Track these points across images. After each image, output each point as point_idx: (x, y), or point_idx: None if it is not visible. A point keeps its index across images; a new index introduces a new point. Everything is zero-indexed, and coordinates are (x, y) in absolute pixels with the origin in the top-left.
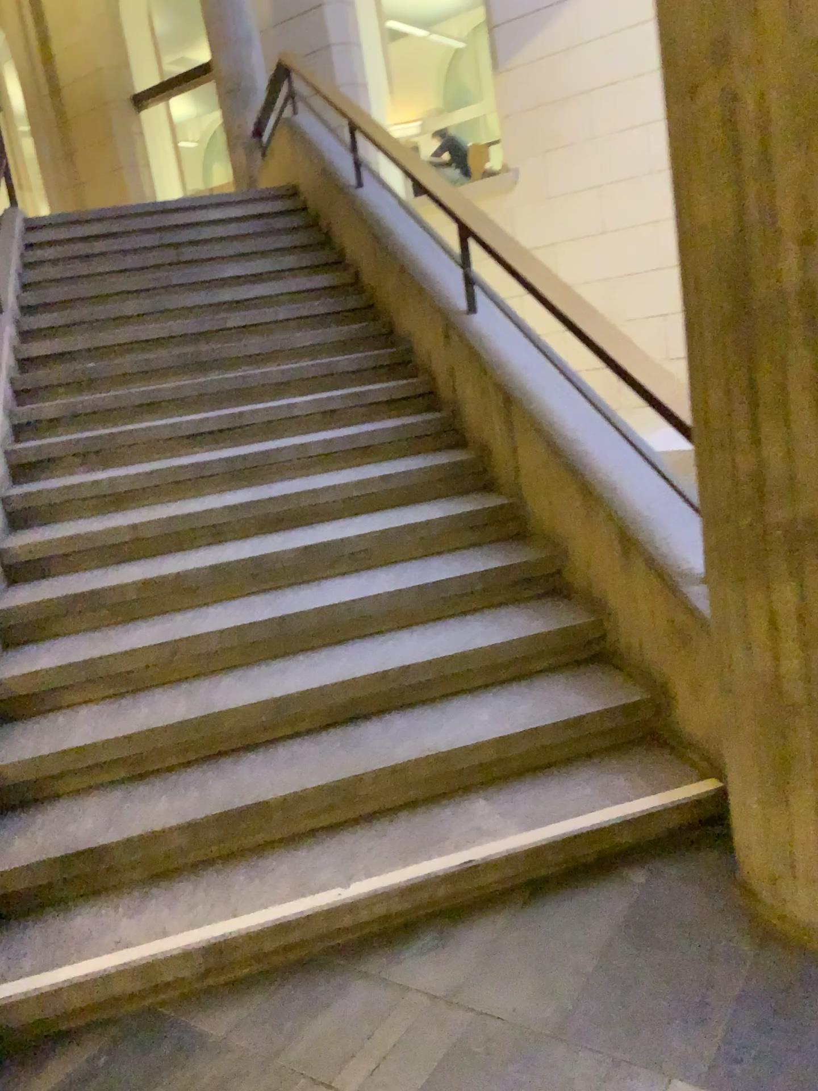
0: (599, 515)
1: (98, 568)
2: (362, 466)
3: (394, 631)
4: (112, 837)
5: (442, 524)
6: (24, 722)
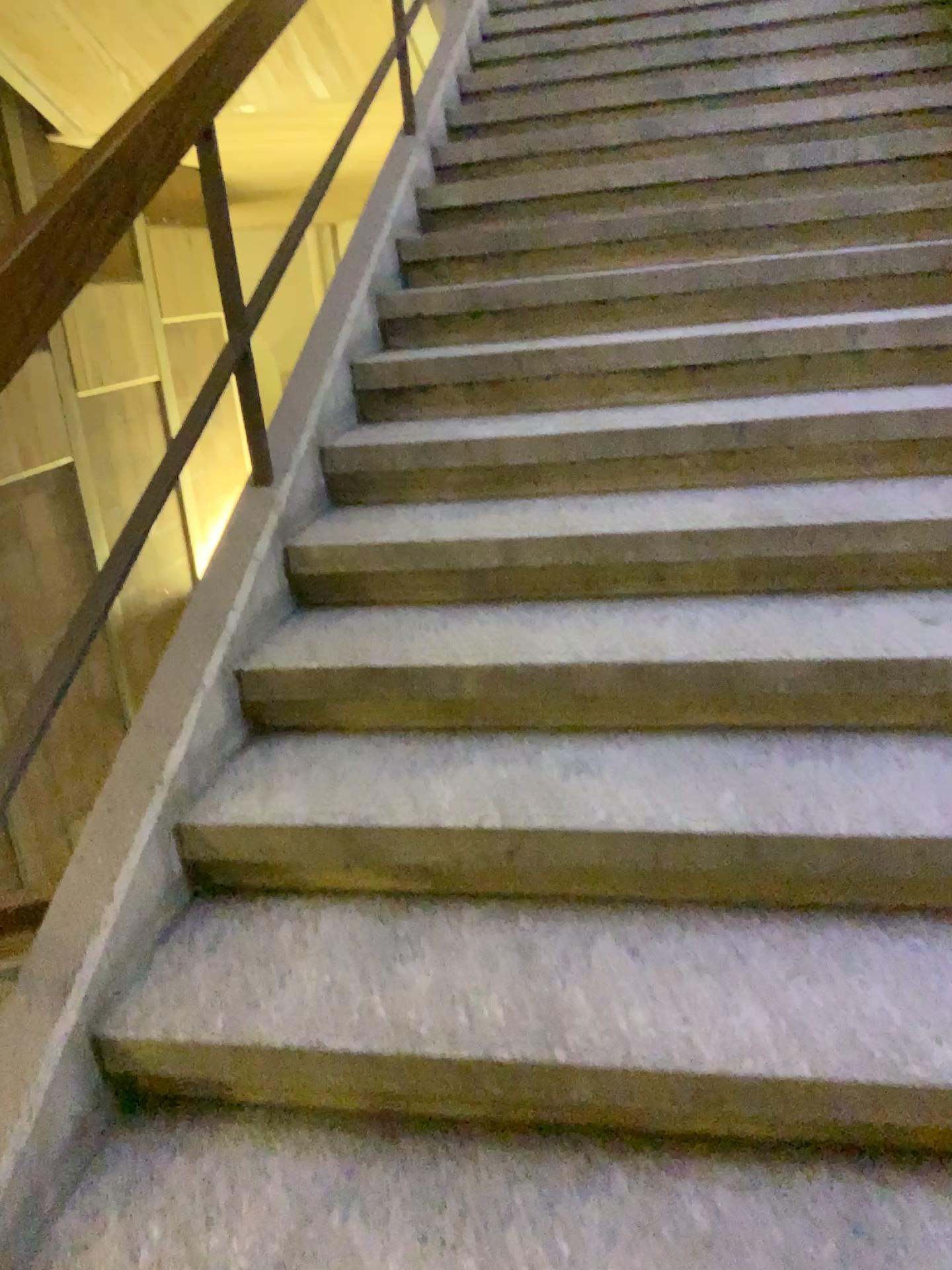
0: None
1: (434, 612)
2: None
3: None
4: None
5: None
6: (227, 910)
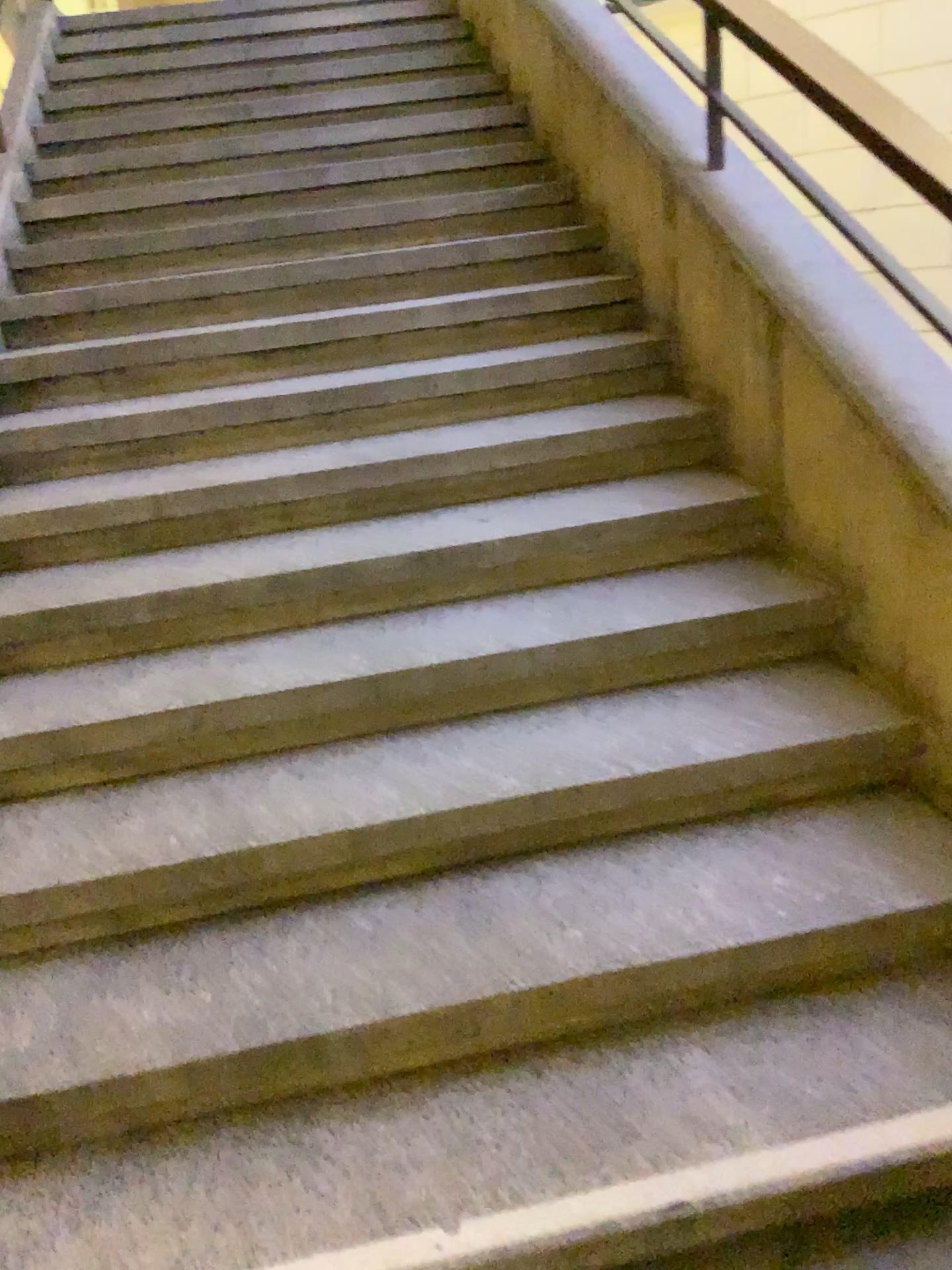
0: (942, 550)
1: (99, 563)
2: (518, 417)
3: (558, 709)
4: (59, 1075)
5: (642, 524)
6: None
